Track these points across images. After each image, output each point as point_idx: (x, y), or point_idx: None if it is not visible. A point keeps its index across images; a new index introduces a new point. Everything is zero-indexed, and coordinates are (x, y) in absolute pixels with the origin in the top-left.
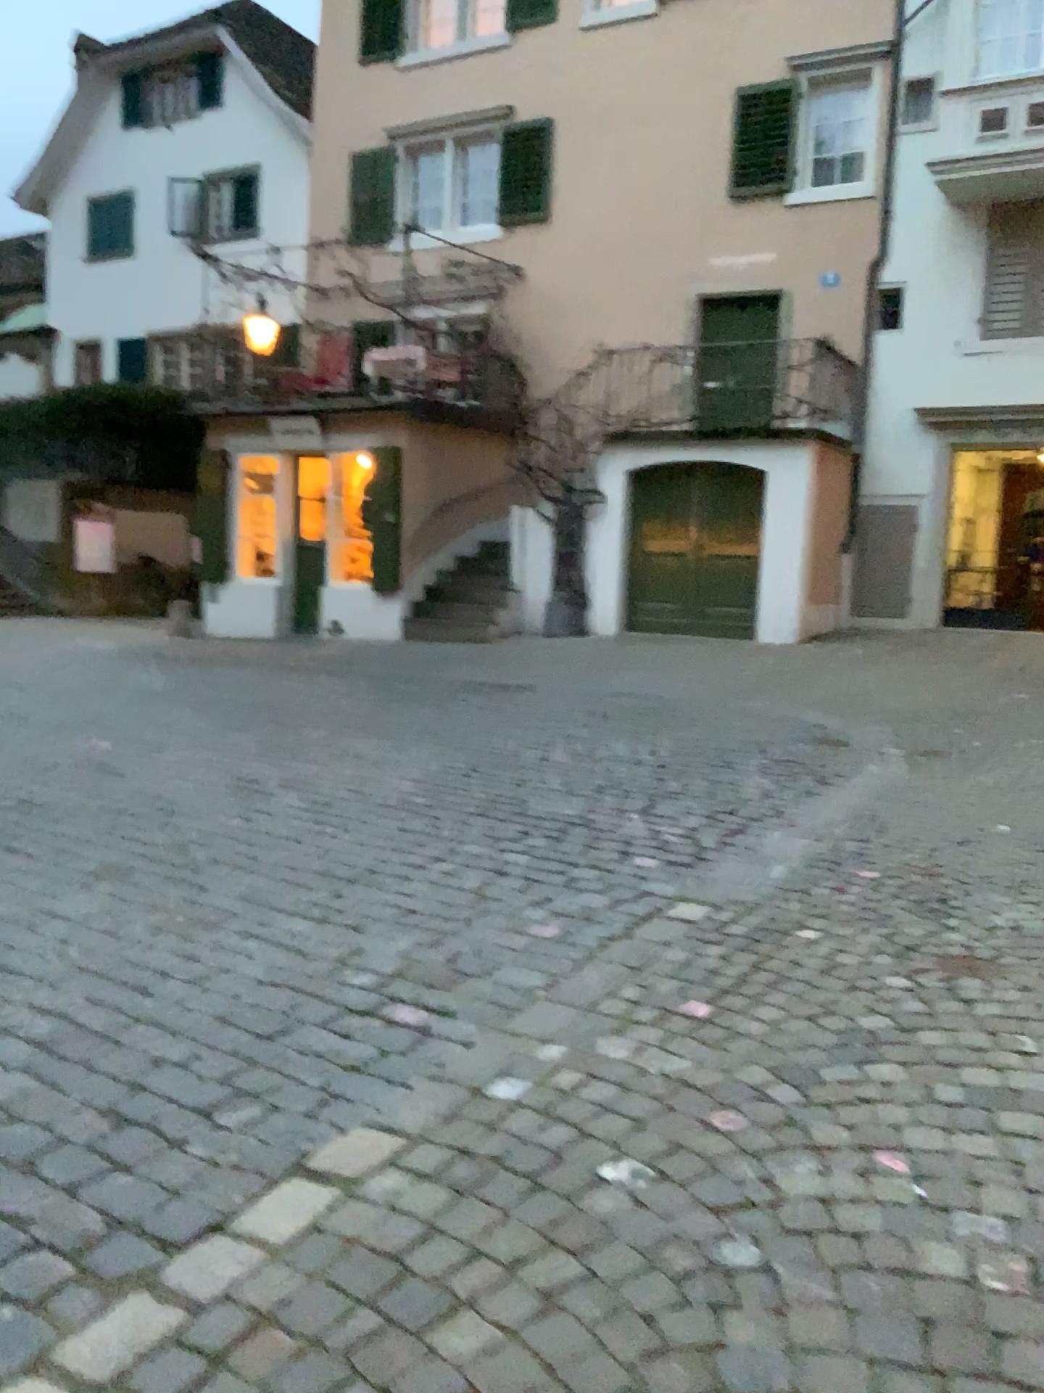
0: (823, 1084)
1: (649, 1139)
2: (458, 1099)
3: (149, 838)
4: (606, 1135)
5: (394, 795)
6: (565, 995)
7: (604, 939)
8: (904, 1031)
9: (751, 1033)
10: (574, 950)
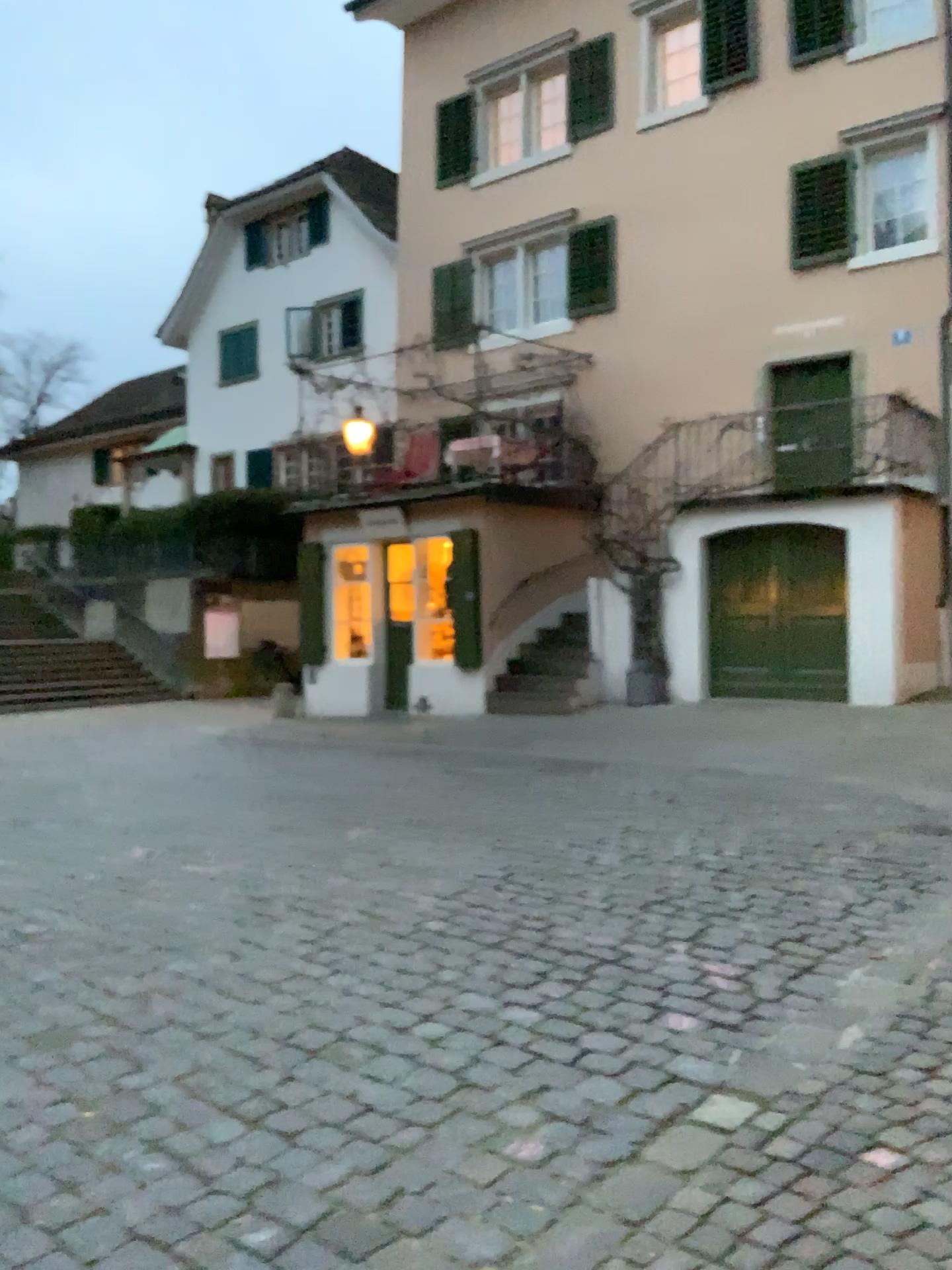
0: None
1: None
2: None
3: (111, 987)
4: None
5: (406, 920)
6: None
7: (600, 1161)
8: None
9: None
10: (556, 1182)
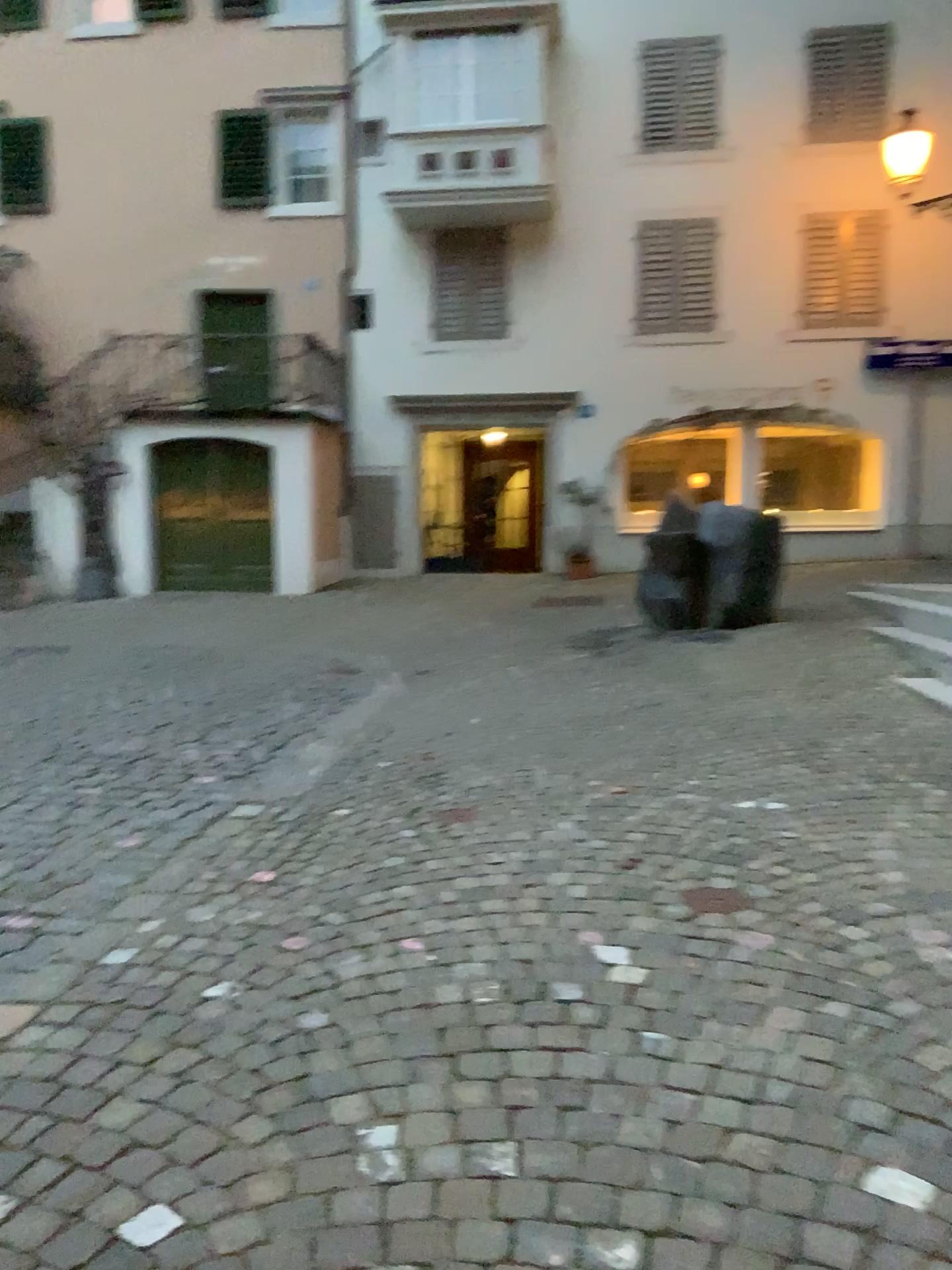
0: (361, 906)
1: (240, 964)
2: (81, 969)
3: None
4: (206, 969)
5: None
6: (154, 884)
7: (179, 840)
8: (414, 865)
9: (306, 884)
10: (155, 851)
